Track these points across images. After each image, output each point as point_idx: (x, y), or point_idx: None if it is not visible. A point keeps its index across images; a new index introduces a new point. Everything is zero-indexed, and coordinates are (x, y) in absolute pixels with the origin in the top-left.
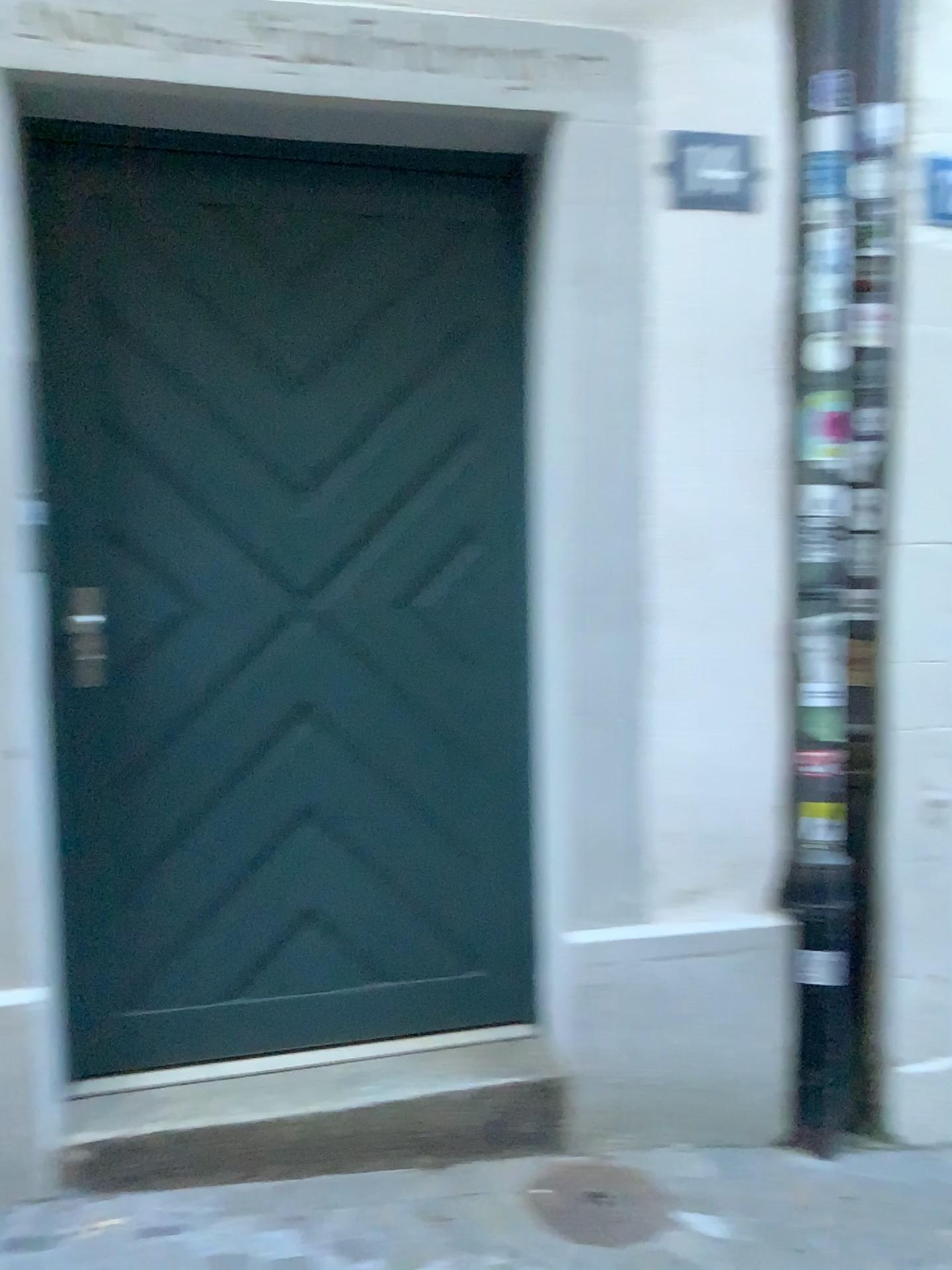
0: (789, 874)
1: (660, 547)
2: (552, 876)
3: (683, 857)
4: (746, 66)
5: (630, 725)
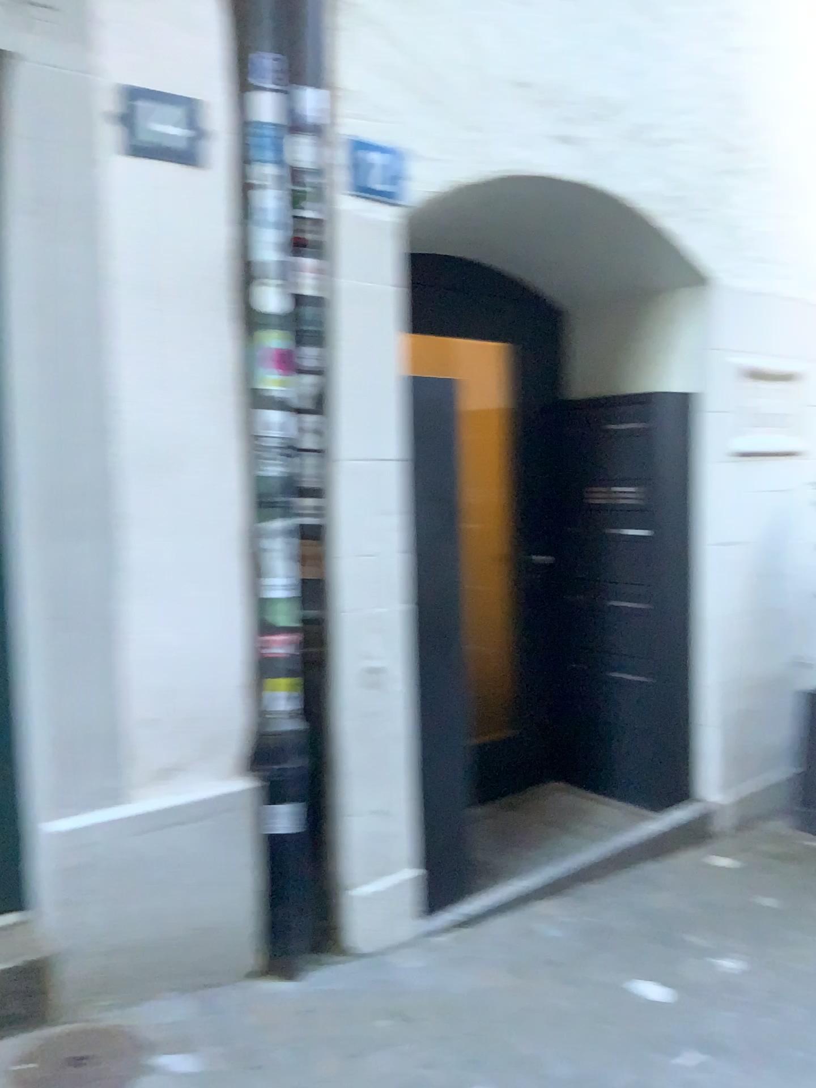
0: (254, 742)
1: (129, 463)
2: (37, 768)
3: (161, 737)
4: (193, 40)
5: (105, 624)
